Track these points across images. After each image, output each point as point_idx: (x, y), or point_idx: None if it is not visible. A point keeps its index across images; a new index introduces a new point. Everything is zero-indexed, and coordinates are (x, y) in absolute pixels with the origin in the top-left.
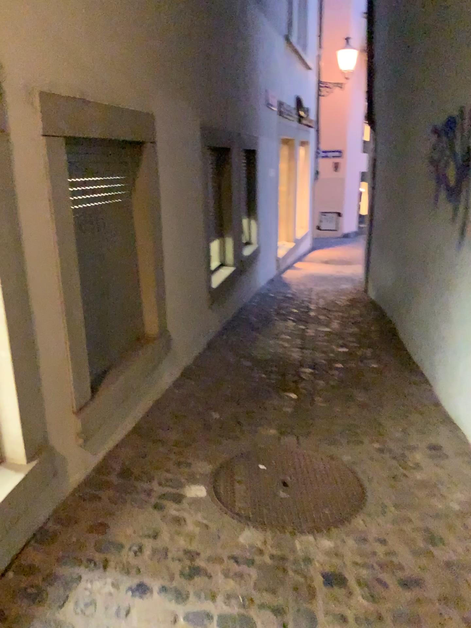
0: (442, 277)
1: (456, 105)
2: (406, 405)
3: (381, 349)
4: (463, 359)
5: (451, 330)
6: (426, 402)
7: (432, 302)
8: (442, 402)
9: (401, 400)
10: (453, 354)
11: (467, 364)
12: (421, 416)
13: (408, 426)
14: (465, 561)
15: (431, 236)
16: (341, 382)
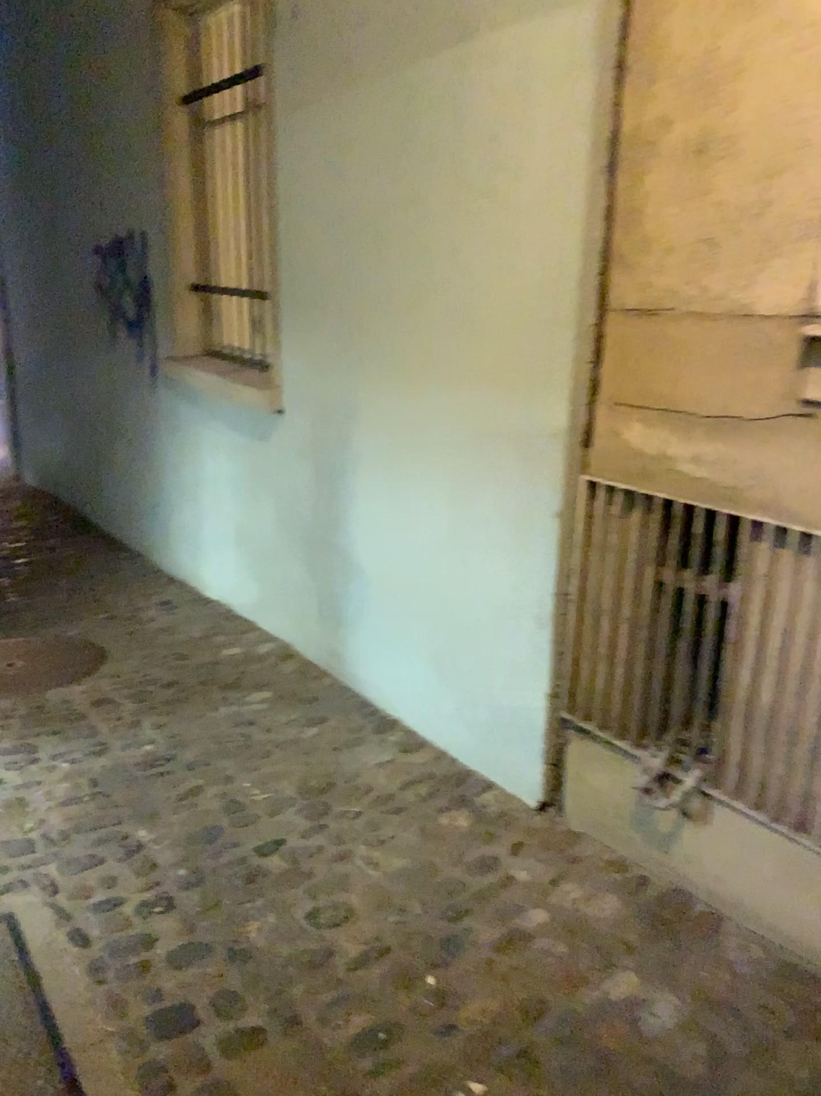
0: (138, 426)
1: (125, 227)
2: (123, 577)
3: (72, 536)
4: (177, 508)
5: (160, 482)
6: (144, 571)
7: (130, 459)
8: (162, 566)
9: (115, 575)
10: (166, 507)
11: (182, 512)
12: (143, 583)
13: (131, 593)
14: (212, 660)
15: (115, 380)
16: (33, 574)
